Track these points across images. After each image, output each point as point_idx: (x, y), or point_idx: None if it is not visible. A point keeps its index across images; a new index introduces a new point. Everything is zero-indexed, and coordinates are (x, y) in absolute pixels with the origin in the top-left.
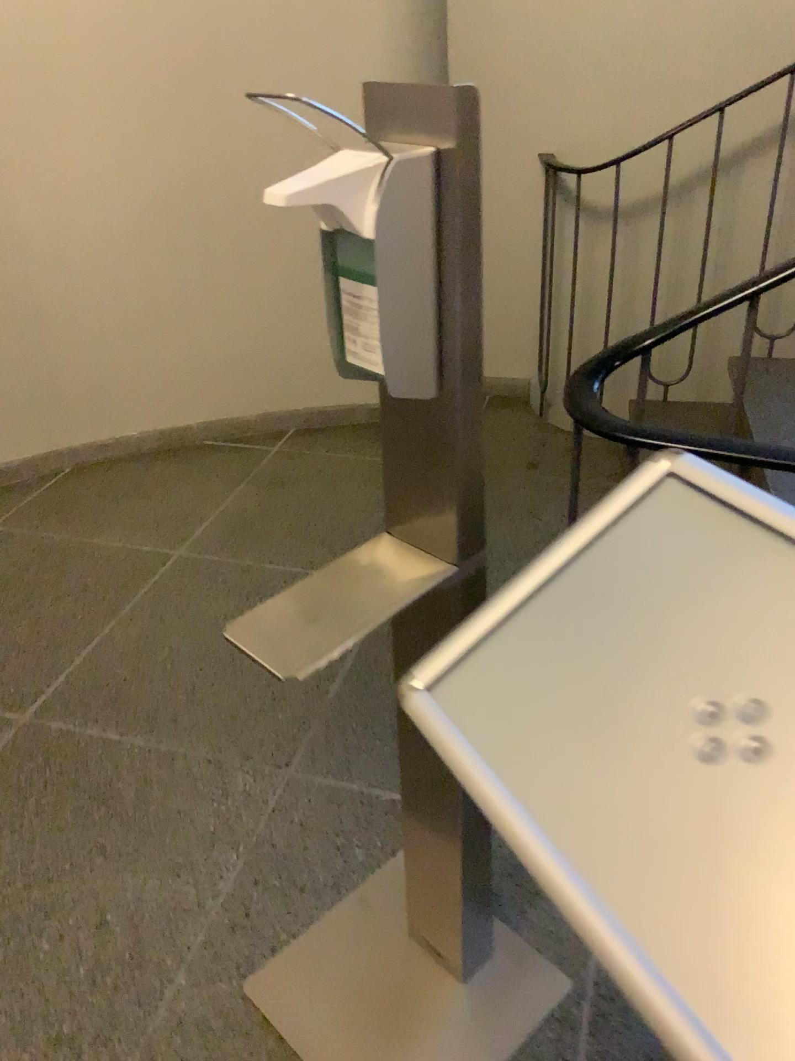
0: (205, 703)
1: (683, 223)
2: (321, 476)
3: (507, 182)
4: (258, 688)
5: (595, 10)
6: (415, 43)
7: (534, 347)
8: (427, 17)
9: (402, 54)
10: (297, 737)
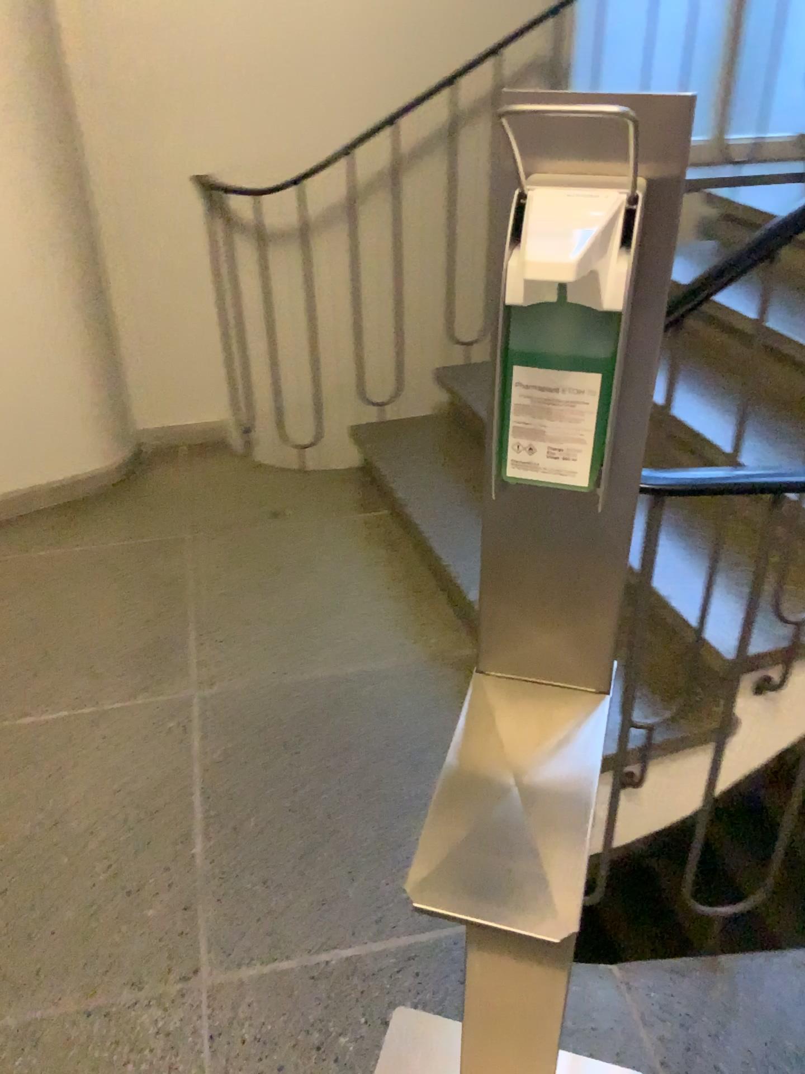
0: (34, 935)
1: (358, 237)
2: (29, 585)
3: (161, 207)
4: (98, 887)
5: (232, 15)
6: (29, 48)
7: (223, 385)
8: (37, 17)
9: (16, 62)
10: (186, 930)
